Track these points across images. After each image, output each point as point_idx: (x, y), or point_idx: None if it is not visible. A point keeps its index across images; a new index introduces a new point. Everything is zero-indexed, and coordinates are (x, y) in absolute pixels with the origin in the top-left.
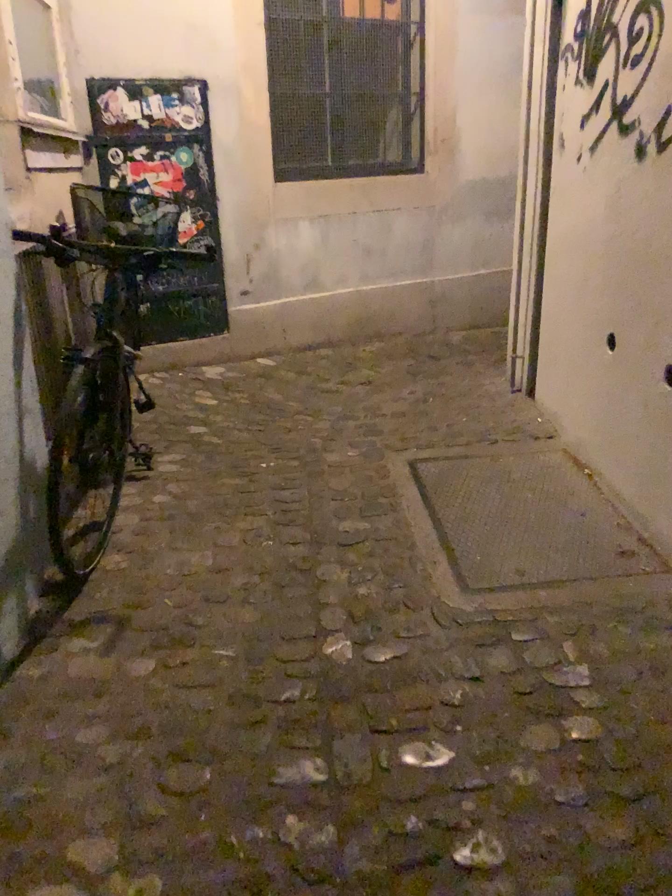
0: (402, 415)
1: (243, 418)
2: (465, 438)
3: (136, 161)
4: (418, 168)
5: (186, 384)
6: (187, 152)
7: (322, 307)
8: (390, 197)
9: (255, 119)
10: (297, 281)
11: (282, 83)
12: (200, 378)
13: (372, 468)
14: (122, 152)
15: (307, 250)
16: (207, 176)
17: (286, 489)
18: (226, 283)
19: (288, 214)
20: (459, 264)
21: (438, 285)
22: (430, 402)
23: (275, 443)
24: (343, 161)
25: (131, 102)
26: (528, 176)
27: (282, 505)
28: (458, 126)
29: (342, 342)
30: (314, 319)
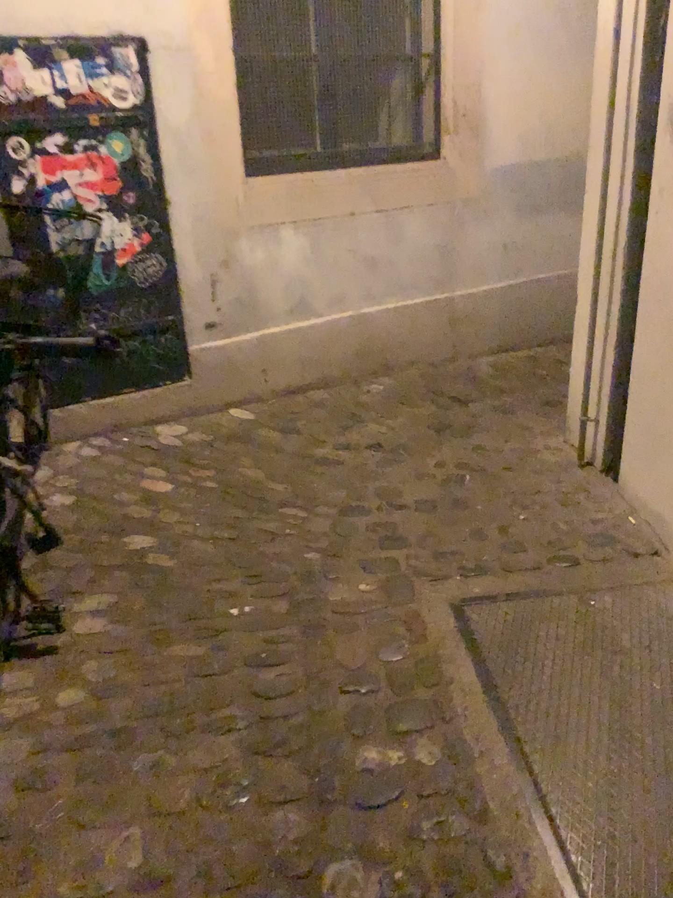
0: (433, 510)
1: (207, 521)
2: (531, 561)
3: (47, 155)
4: (434, 154)
5: (134, 458)
6: (121, 141)
7: (315, 341)
8: (399, 194)
9: (218, 92)
10: (281, 309)
11: (253, 42)
12: (152, 449)
13: (399, 623)
14: (27, 143)
15: (293, 266)
16: (151, 174)
17: (268, 672)
18: (185, 316)
19: (267, 221)
20: (487, 274)
21: (462, 303)
22: (469, 487)
23: (253, 570)
24: (338, 148)
25: (34, 71)
26: (610, 167)
27: (262, 711)
28: (485, 98)
29: (341, 383)
30: (305, 355)
